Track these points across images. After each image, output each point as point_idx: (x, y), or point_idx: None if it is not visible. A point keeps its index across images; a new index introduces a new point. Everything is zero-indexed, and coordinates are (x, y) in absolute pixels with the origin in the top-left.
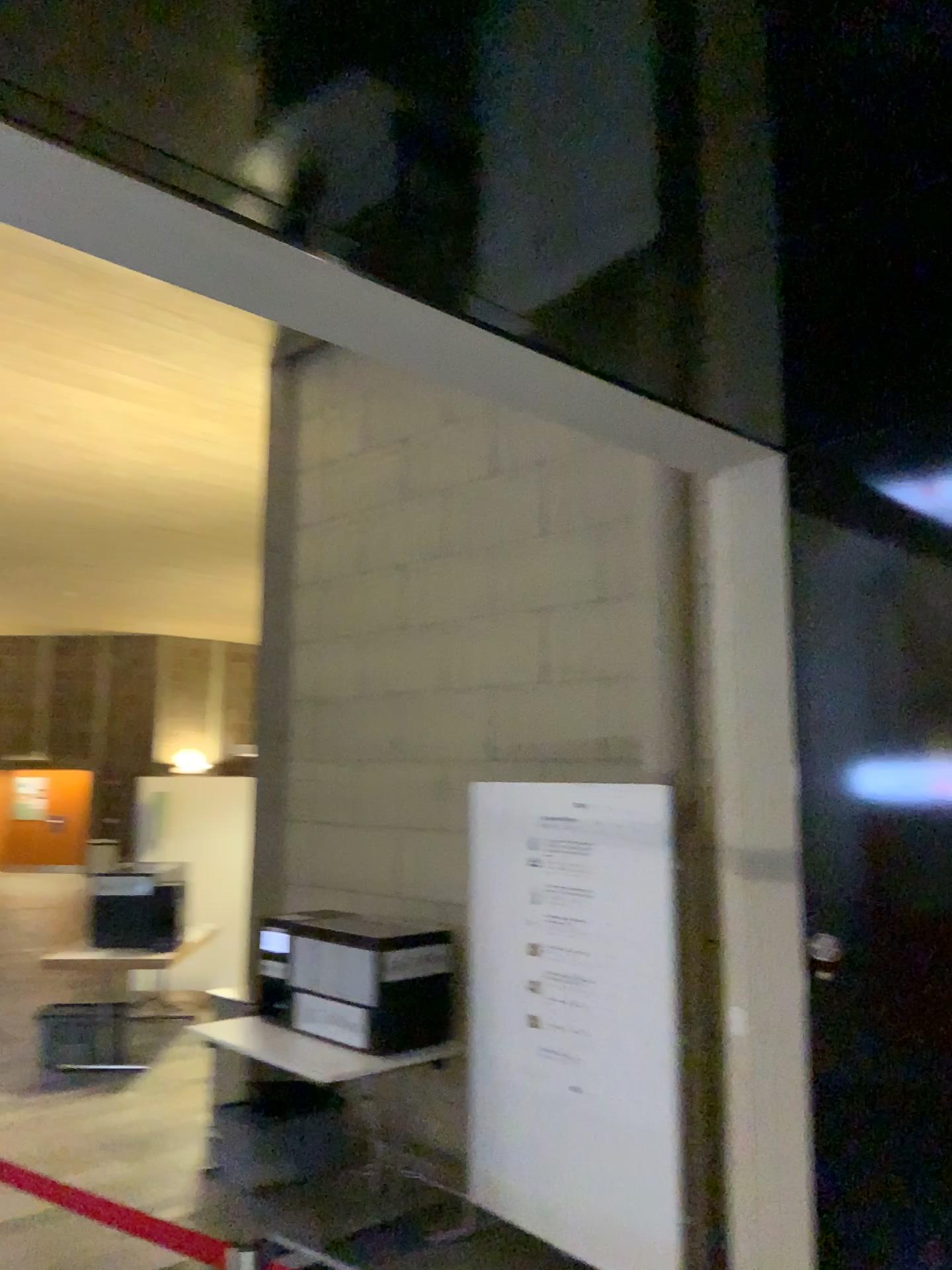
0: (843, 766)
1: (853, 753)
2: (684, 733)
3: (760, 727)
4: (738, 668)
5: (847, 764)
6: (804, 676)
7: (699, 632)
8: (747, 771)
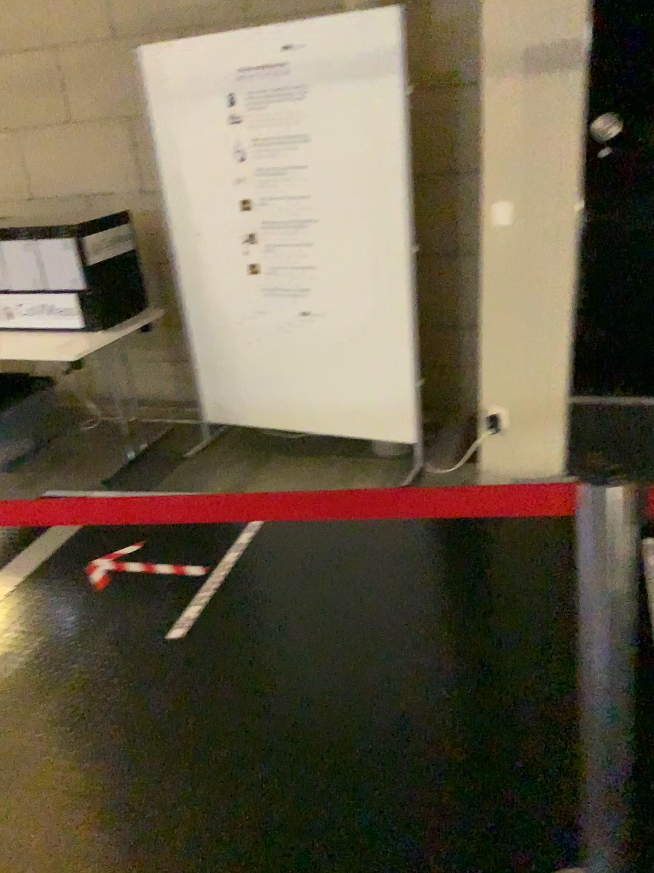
0: None
1: None
2: None
3: None
4: None
5: None
6: None
7: None
8: None
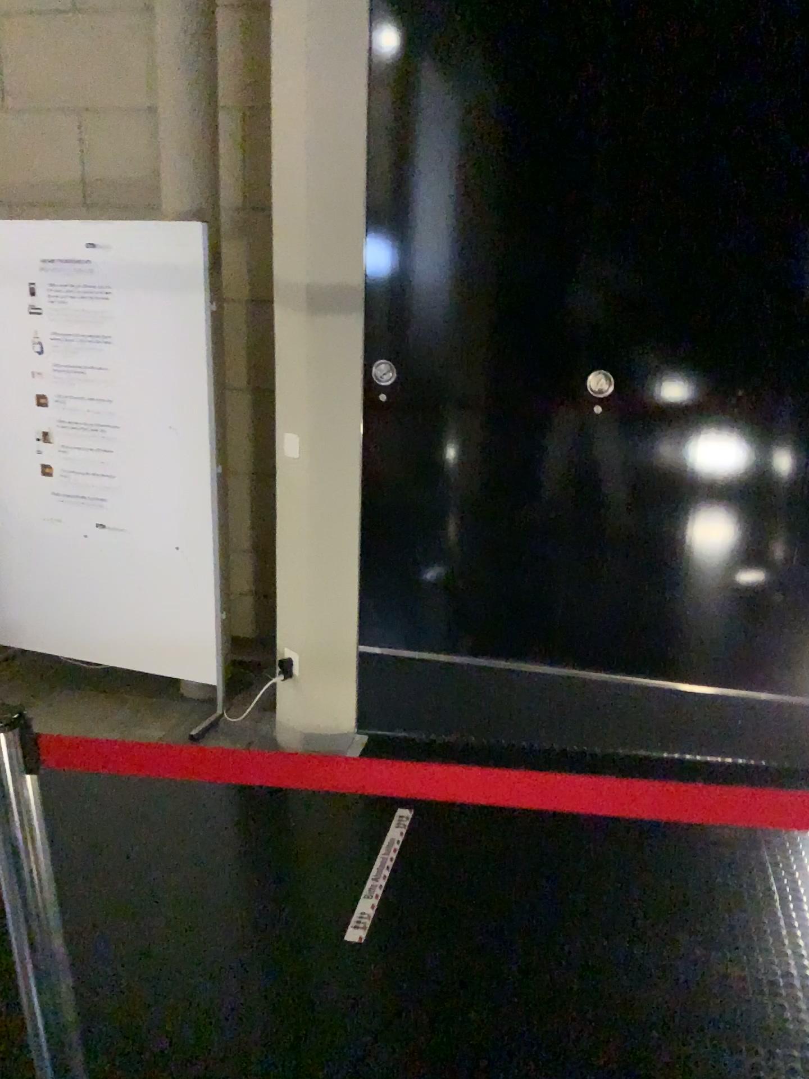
0: (412, 196)
1: (423, 183)
2: (205, 169)
3: (322, 154)
4: (299, 86)
5: (416, 194)
6: (376, 99)
7: (222, 52)
8: (305, 202)
